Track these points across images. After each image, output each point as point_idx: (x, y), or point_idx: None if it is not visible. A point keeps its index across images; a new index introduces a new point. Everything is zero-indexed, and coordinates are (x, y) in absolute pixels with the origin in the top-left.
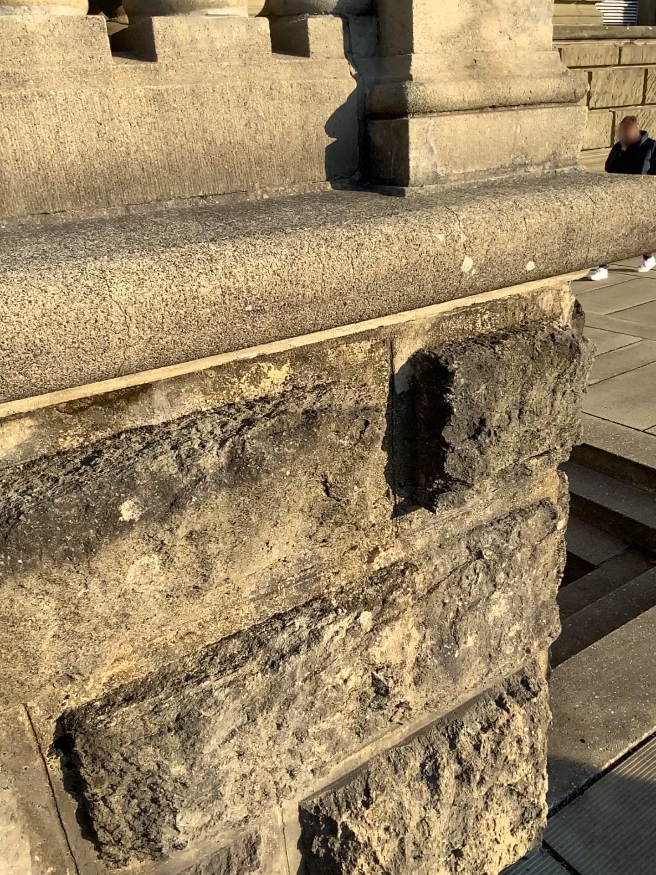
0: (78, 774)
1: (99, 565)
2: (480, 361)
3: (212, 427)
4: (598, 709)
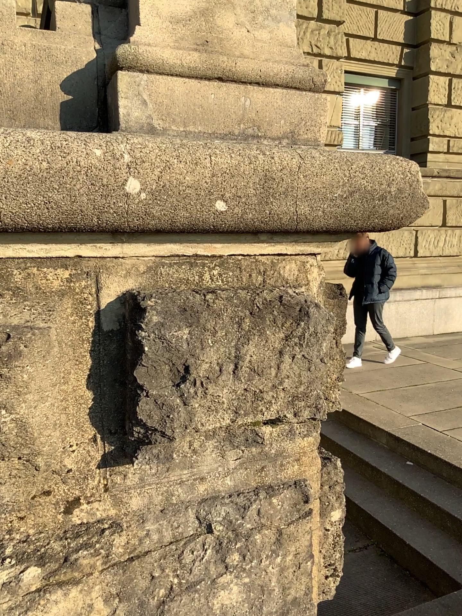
0: None
1: None
2: (186, 305)
3: None
4: None
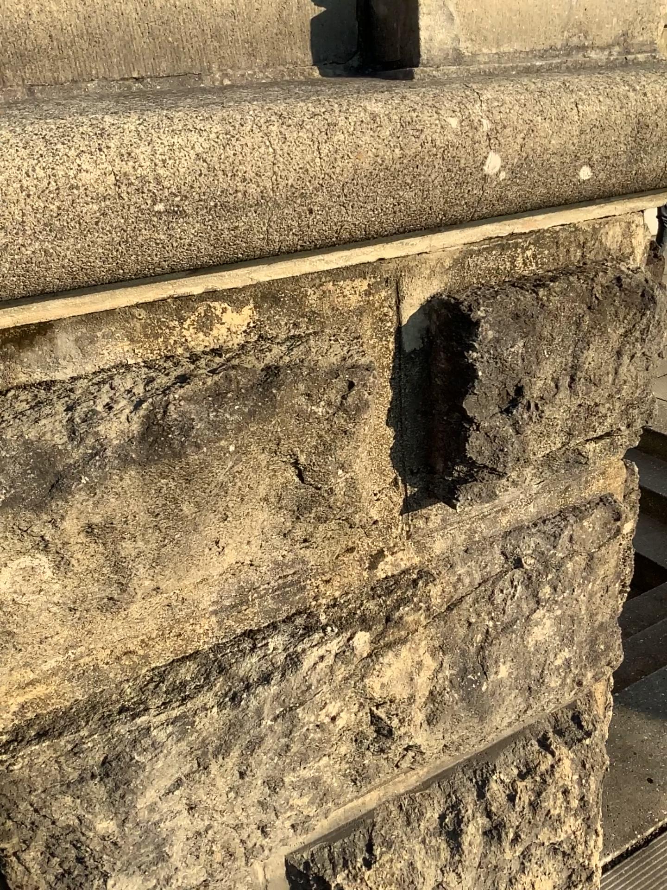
0: None
1: None
2: (516, 309)
3: (134, 384)
4: None
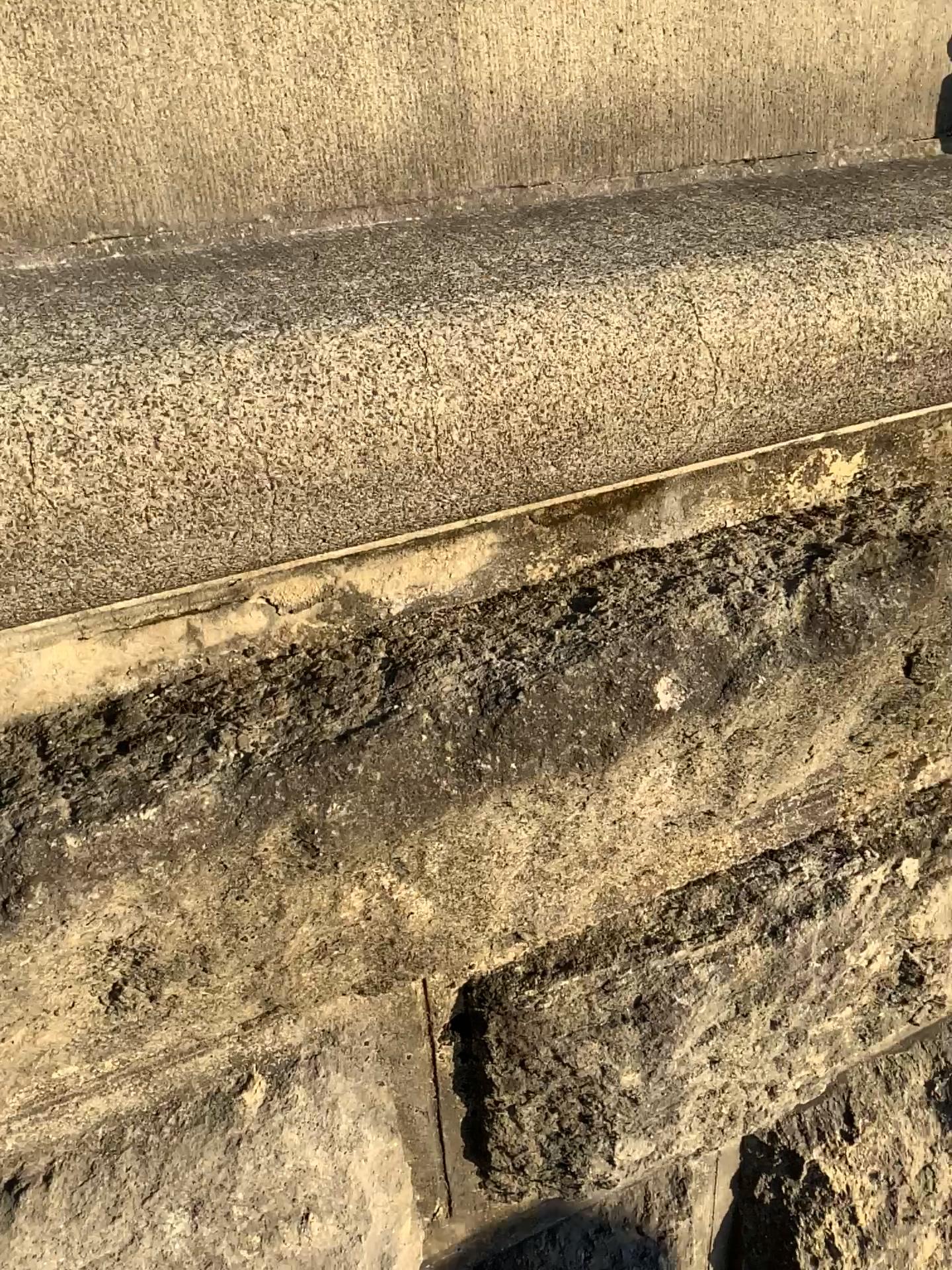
0: (474, 1071)
1: (606, 779)
2: None
3: (759, 556)
4: None
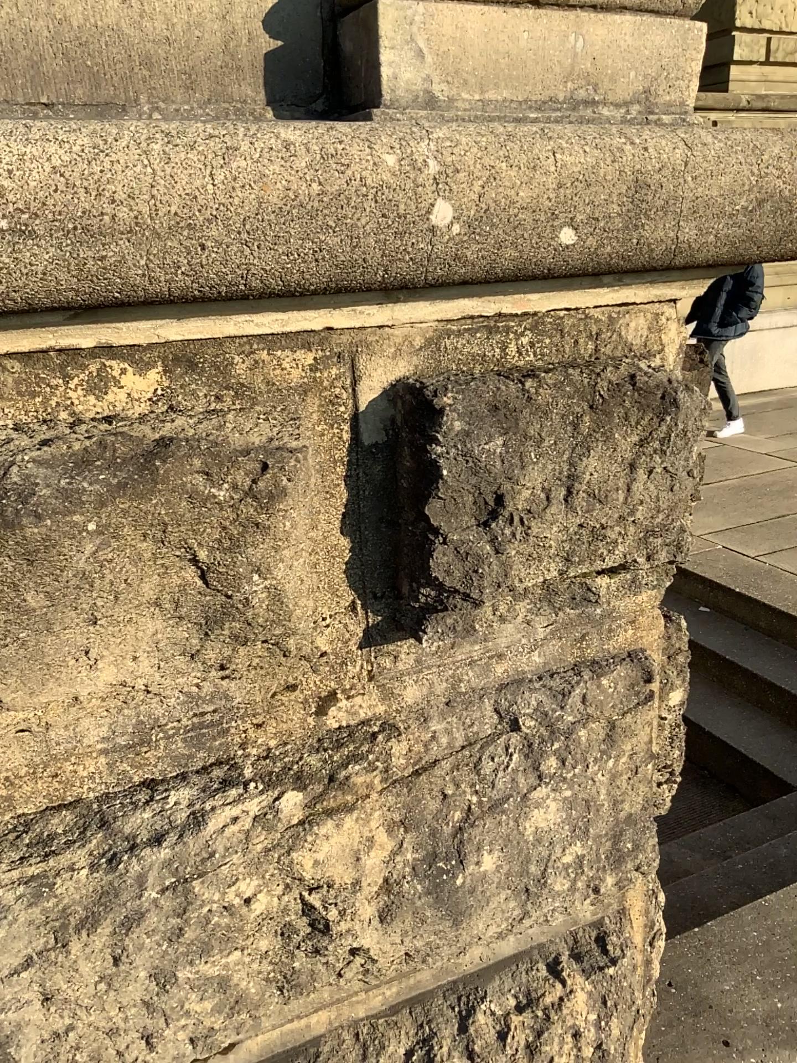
0: None
1: None
2: (497, 399)
3: None
4: (756, 1000)
